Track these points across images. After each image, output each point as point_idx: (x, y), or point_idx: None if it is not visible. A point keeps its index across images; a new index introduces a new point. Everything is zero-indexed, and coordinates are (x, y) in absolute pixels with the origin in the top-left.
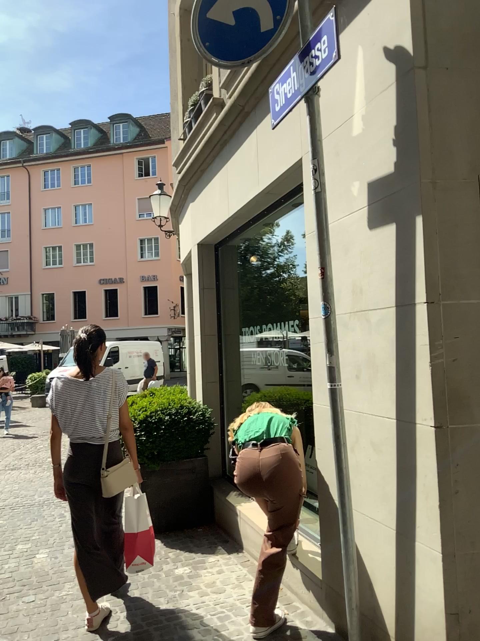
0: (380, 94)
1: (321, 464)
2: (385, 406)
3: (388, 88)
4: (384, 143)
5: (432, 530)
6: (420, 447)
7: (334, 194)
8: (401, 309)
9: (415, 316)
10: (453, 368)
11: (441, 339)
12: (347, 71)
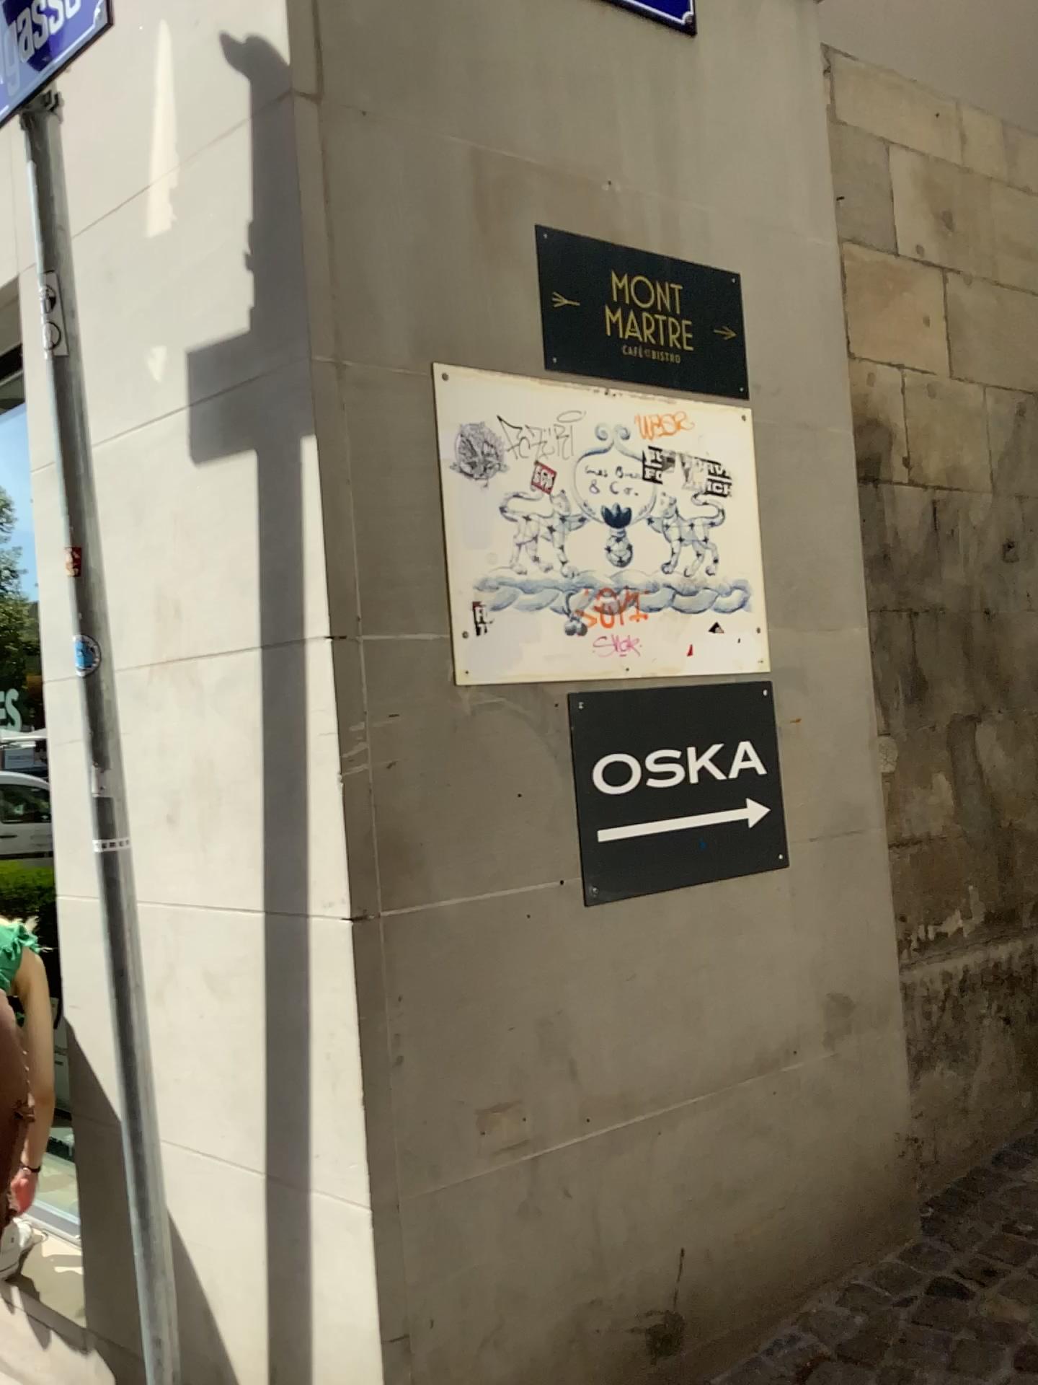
0: (218, 143)
1: (83, 1046)
2: (240, 884)
3: (237, 132)
4: (231, 261)
5: (352, 1162)
6: (324, 973)
7: (106, 371)
8: (275, 653)
9: (307, 668)
10: (391, 785)
11: (365, 722)
12: (135, 75)
